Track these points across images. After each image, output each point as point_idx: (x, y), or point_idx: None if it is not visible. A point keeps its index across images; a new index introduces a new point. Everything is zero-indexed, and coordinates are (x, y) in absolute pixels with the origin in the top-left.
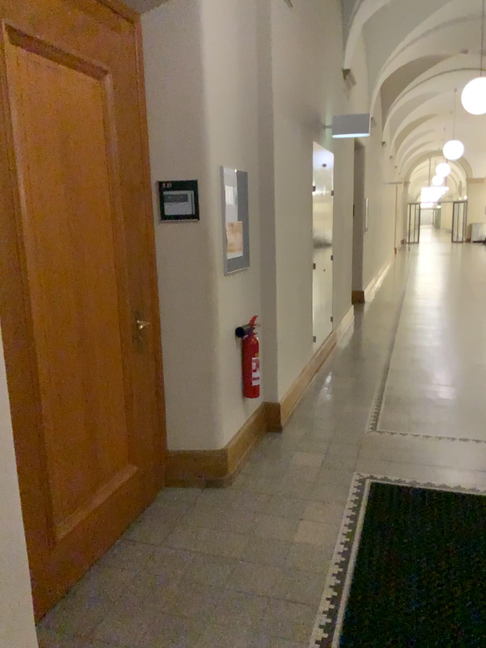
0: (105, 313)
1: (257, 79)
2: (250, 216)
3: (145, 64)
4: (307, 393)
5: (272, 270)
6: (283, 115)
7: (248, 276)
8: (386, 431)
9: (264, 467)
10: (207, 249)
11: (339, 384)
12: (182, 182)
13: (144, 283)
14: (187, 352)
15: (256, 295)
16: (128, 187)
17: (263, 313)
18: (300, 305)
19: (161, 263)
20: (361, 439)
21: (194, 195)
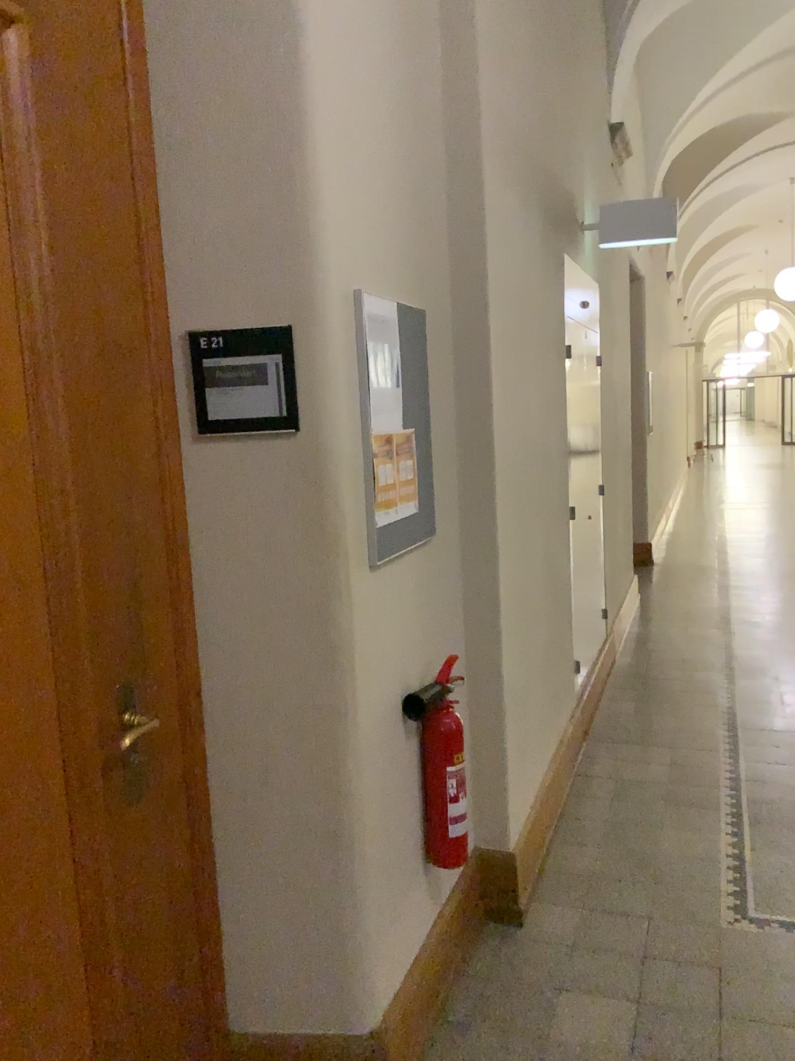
0: (5, 721)
1: (443, 97)
2: (435, 414)
3: (144, 22)
4: (568, 797)
5: (488, 539)
6: (504, 184)
7: (434, 560)
8: (776, 921)
9: (484, 1053)
10: (320, 507)
11: (637, 772)
12: (252, 333)
13: (147, 609)
14: (274, 779)
15: (452, 603)
16: (96, 347)
17: (470, 641)
18: (548, 604)
19: (200, 546)
20: (719, 949)
21: (284, 366)
